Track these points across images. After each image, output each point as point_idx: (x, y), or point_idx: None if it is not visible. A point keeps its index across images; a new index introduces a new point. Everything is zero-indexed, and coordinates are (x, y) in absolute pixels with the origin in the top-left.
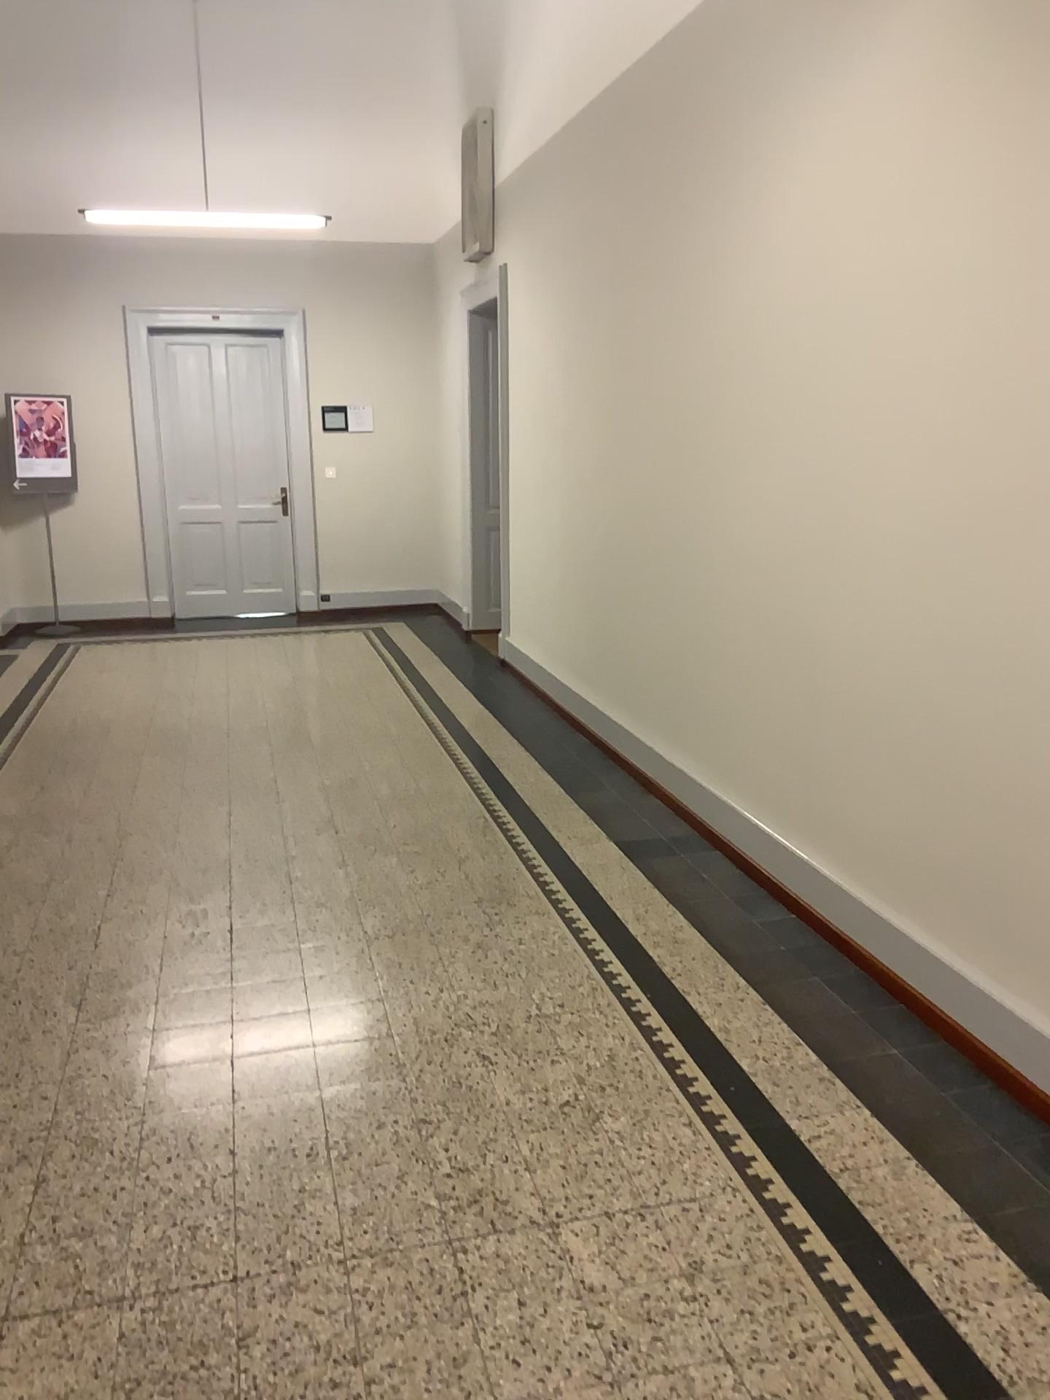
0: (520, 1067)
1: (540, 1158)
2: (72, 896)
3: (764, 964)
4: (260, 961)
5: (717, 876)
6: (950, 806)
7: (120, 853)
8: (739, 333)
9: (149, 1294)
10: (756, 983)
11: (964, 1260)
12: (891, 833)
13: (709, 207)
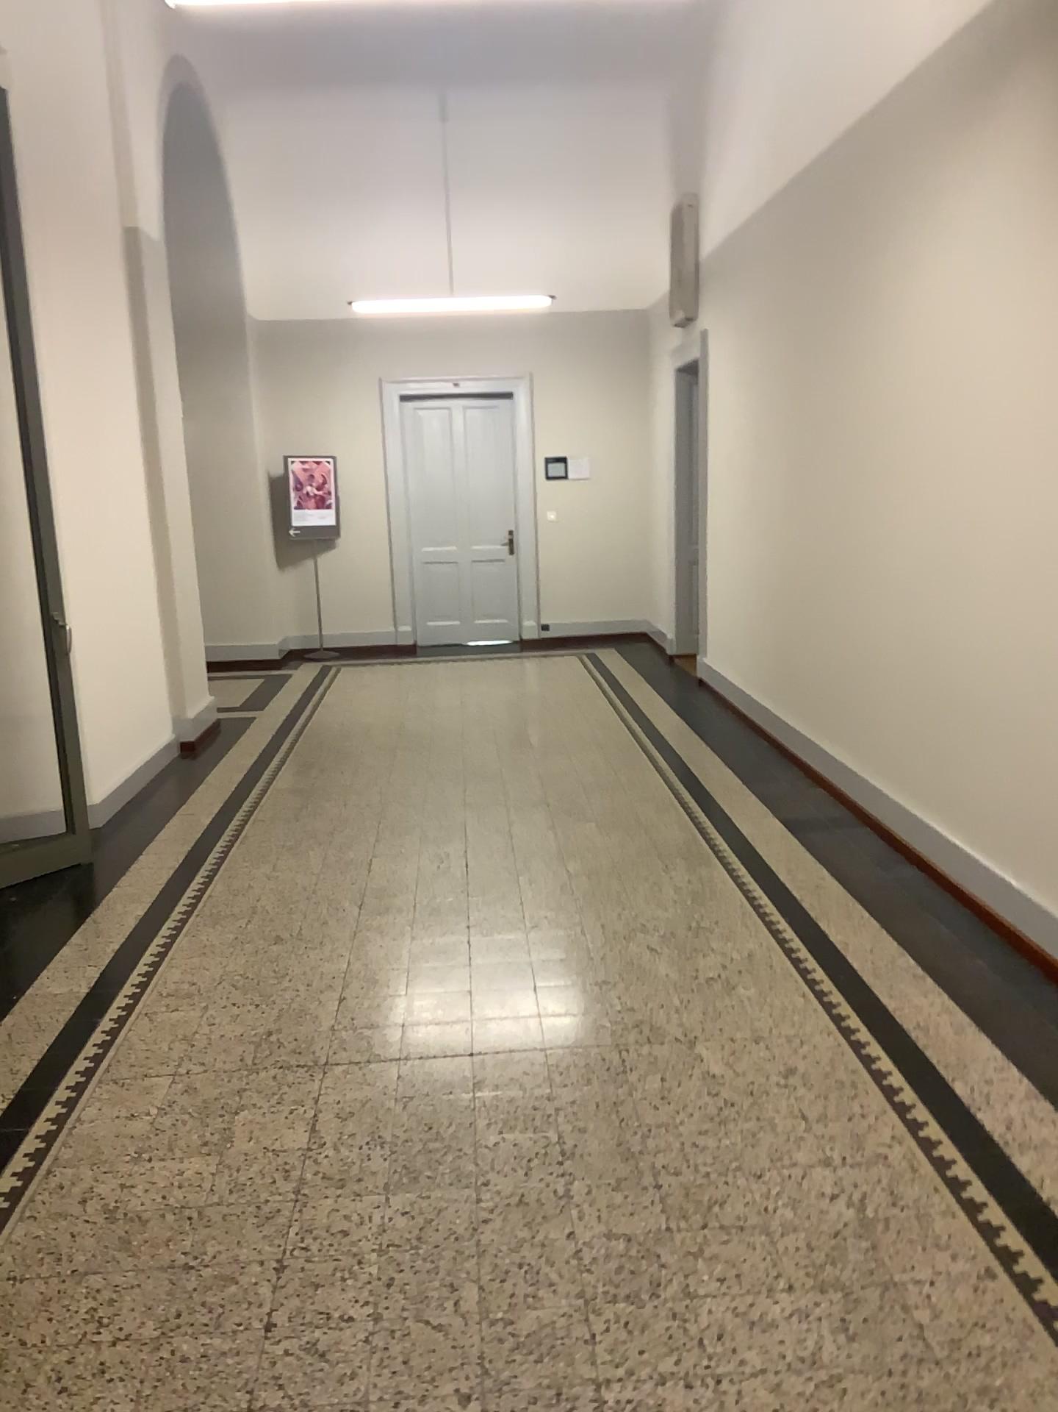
0: (679, 956)
1: (688, 1007)
2: (349, 841)
3: (886, 902)
4: (489, 886)
5: (861, 844)
6: (1029, 770)
7: (382, 815)
8: (883, 393)
9: (417, 1057)
10: (877, 915)
11: (990, 1076)
12: (991, 797)
13: (861, 289)
